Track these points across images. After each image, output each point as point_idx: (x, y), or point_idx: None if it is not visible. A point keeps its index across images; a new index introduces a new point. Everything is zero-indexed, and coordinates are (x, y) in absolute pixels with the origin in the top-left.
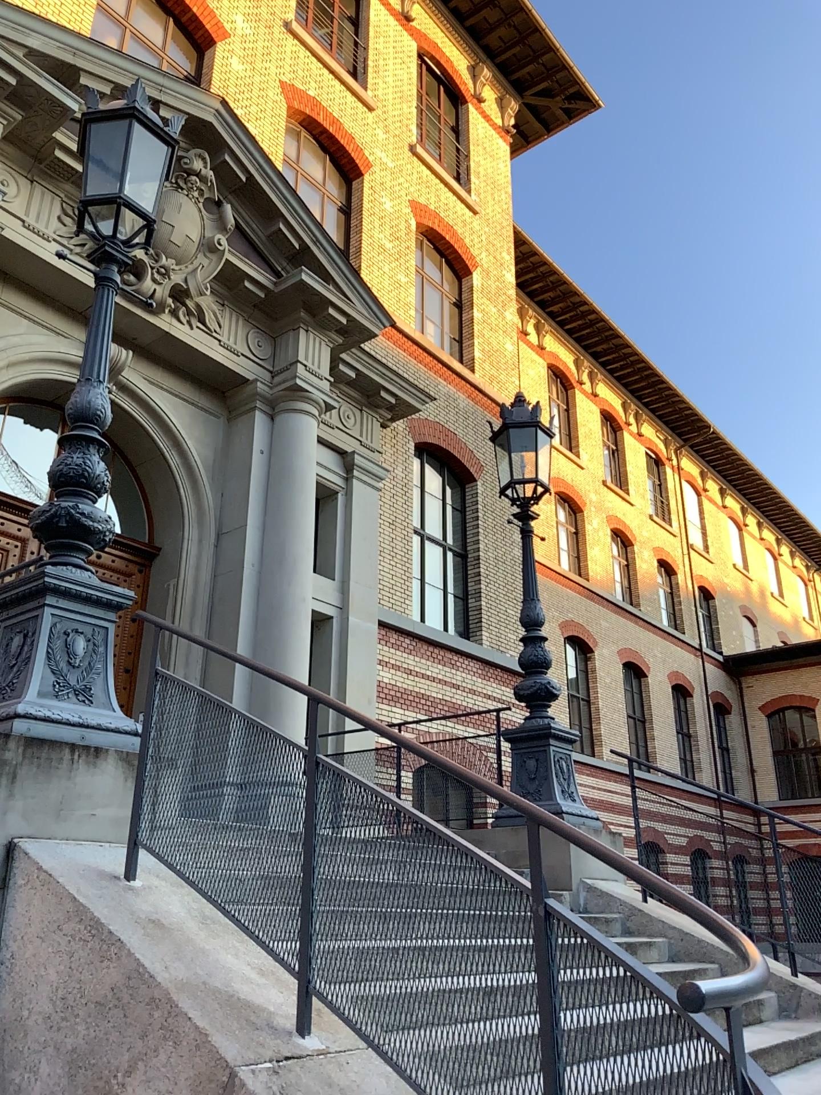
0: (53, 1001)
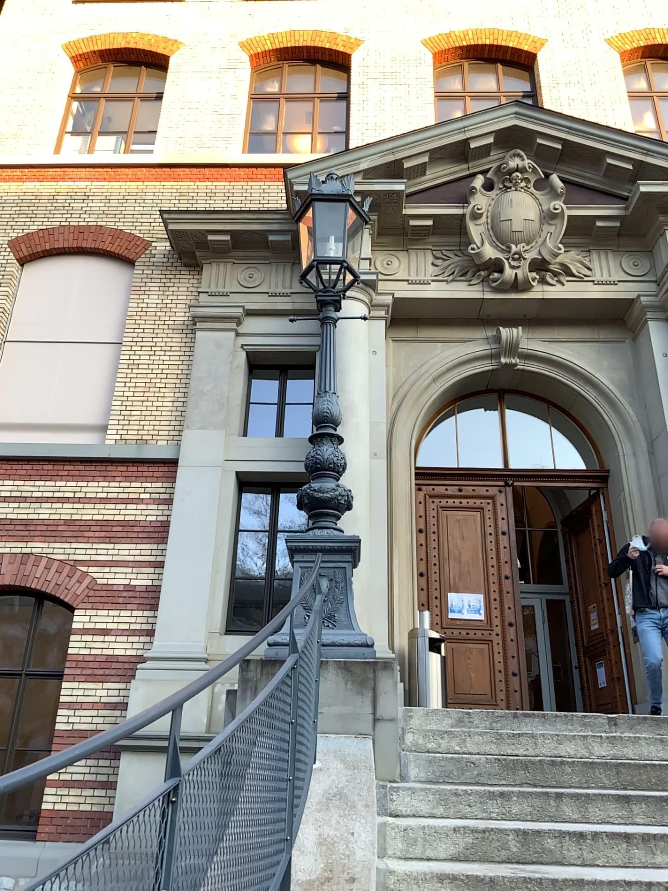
0: None
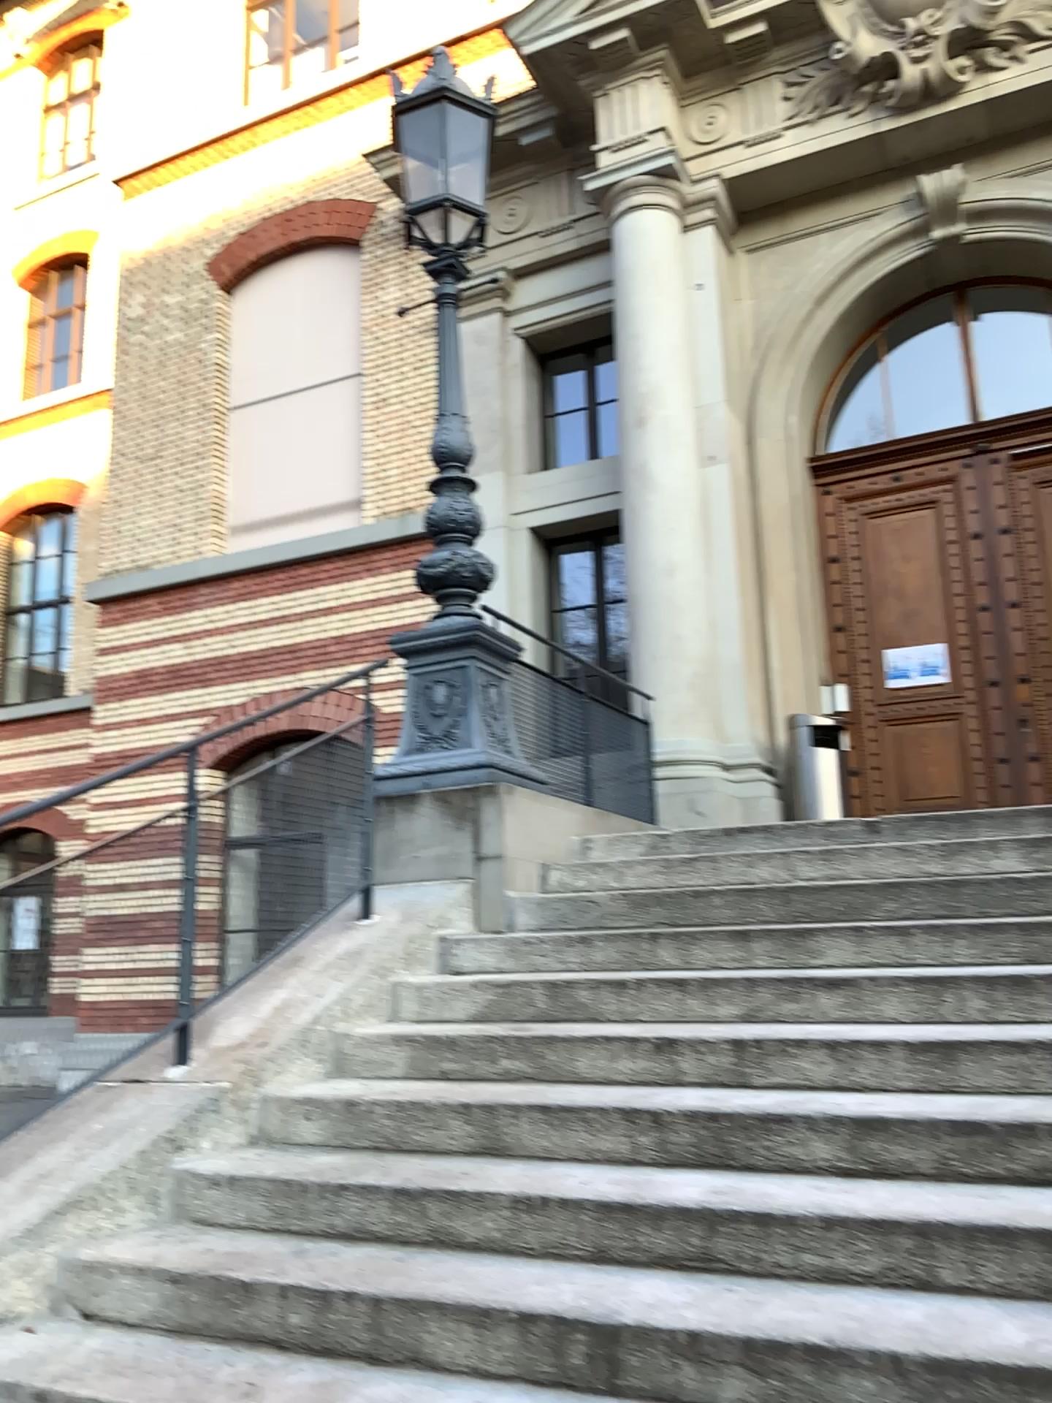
0: None
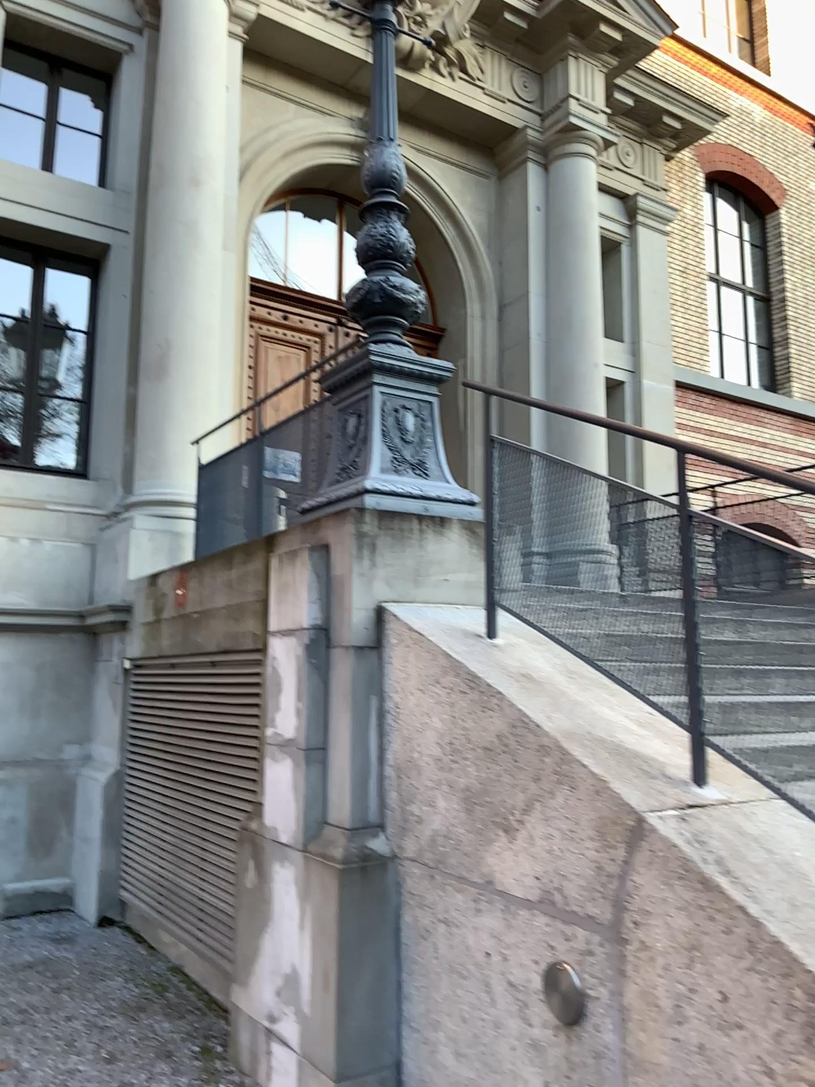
0: (442, 745)
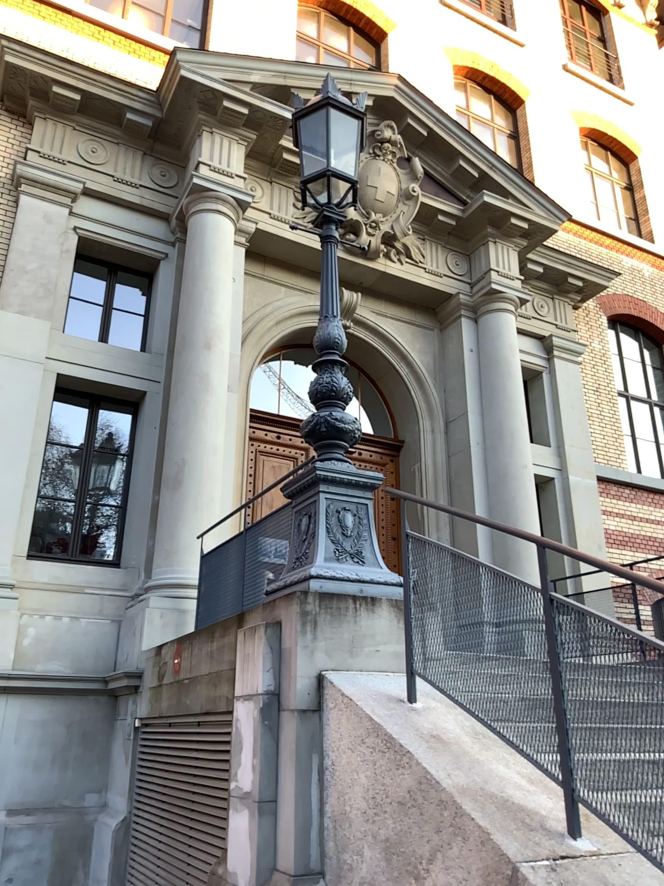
0: (367, 798)
